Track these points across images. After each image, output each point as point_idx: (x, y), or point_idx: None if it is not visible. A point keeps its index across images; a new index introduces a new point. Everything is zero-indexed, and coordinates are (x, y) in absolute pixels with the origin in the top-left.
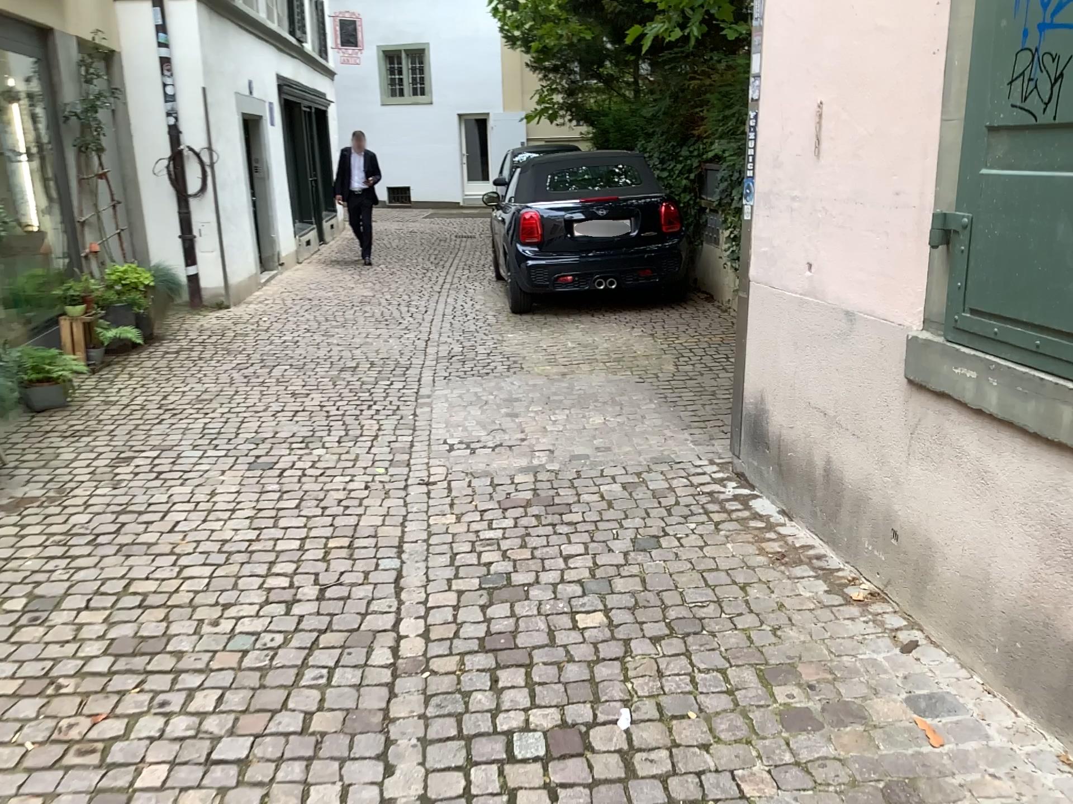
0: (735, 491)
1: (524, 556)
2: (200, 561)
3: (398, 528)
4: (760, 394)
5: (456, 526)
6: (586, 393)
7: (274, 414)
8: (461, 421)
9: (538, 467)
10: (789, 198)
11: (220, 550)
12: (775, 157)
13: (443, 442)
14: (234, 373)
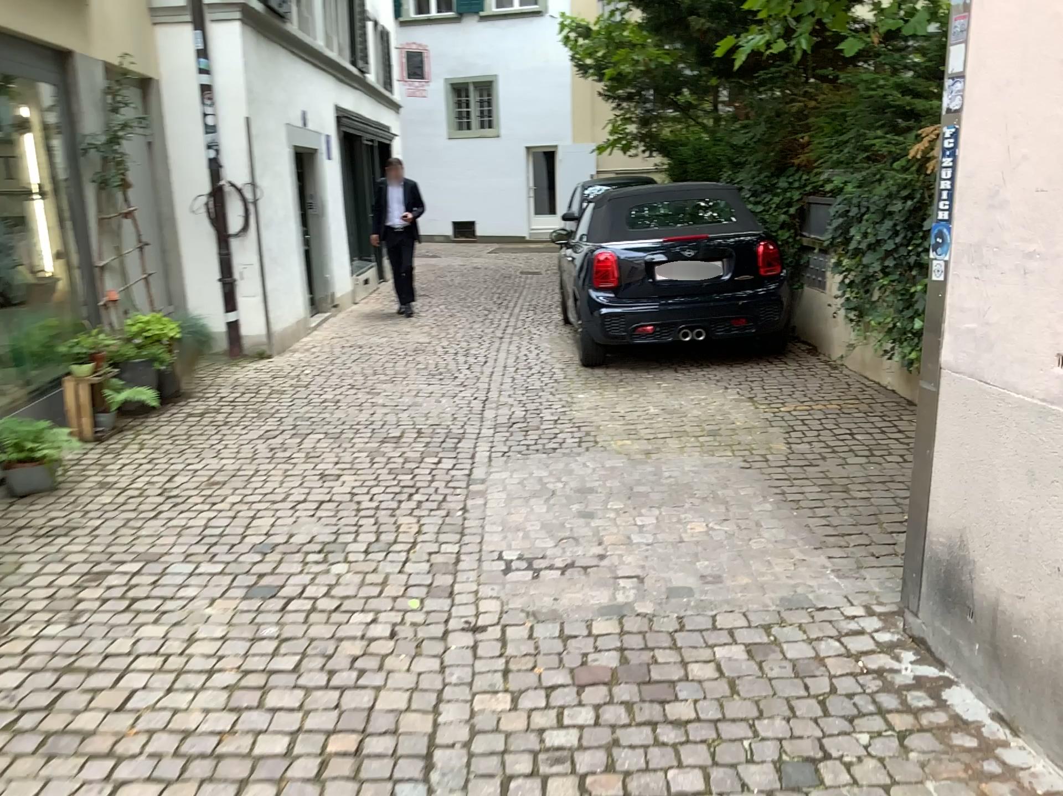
0: (913, 669)
1: (612, 786)
2: (143, 775)
3: (430, 717)
4: (954, 533)
5: (513, 716)
6: (679, 485)
7: (293, 507)
8: (522, 523)
9: (625, 606)
10: (1024, 255)
11: (176, 751)
12: (995, 192)
13: (498, 557)
14: (259, 444)
